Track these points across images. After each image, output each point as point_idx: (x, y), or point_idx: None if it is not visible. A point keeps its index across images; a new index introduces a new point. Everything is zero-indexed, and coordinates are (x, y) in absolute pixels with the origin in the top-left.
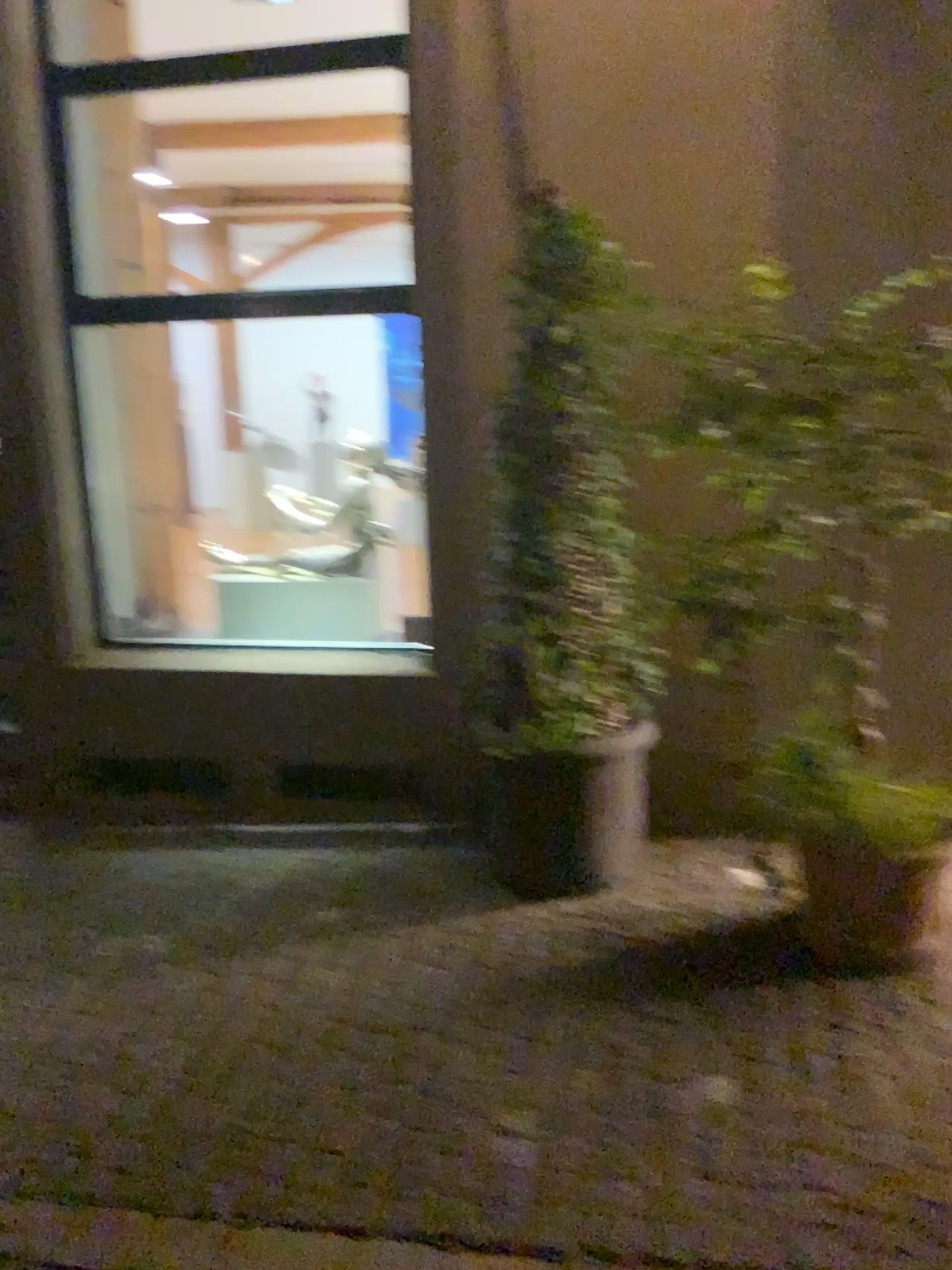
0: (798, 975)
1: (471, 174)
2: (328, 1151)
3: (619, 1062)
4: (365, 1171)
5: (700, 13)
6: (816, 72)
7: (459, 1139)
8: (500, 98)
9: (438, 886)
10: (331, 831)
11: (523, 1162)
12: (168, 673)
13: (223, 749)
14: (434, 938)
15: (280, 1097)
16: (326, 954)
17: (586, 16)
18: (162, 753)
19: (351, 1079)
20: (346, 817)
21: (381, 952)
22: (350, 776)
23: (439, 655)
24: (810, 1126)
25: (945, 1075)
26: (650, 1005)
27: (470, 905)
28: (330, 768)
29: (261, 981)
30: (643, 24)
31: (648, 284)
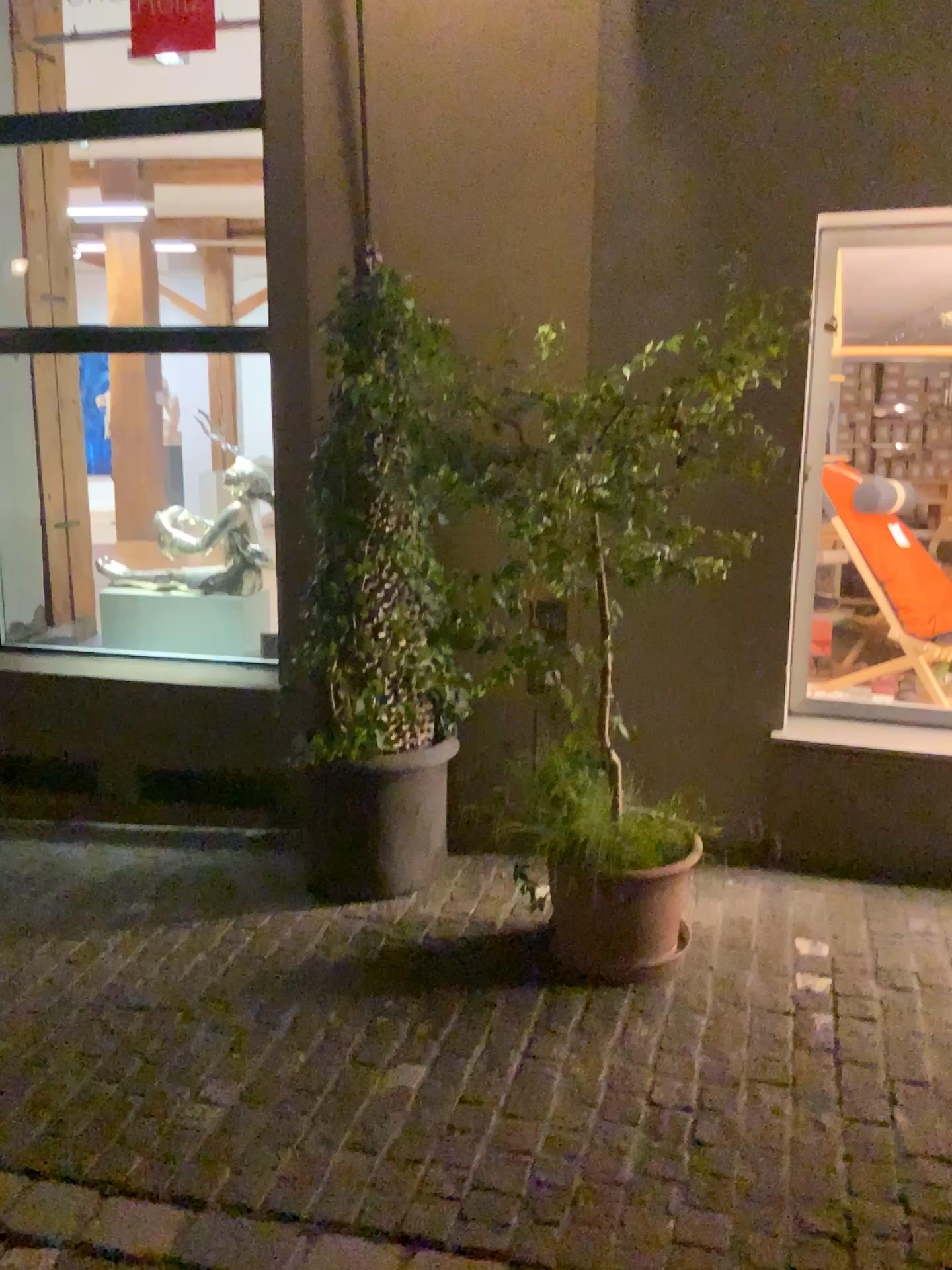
0: (533, 981)
1: (318, 229)
2: (41, 1108)
3: (329, 1047)
4: (65, 1126)
5: (522, 90)
6: (625, 147)
7: (158, 1104)
8: (345, 161)
9: (252, 886)
10: (179, 831)
11: (204, 1126)
12: (45, 676)
13: (95, 750)
14: (222, 931)
15: (22, 1059)
16: (122, 939)
17: (420, 90)
18: (41, 751)
19: (91, 1048)
20: (198, 819)
21: (169, 941)
22: (208, 781)
23: (284, 671)
24: (468, 1111)
25: (615, 1075)
26: (385, 1000)
27: (270, 904)
28: (190, 772)
29: (55, 960)
30: (472, 98)
31: (476, 335)
